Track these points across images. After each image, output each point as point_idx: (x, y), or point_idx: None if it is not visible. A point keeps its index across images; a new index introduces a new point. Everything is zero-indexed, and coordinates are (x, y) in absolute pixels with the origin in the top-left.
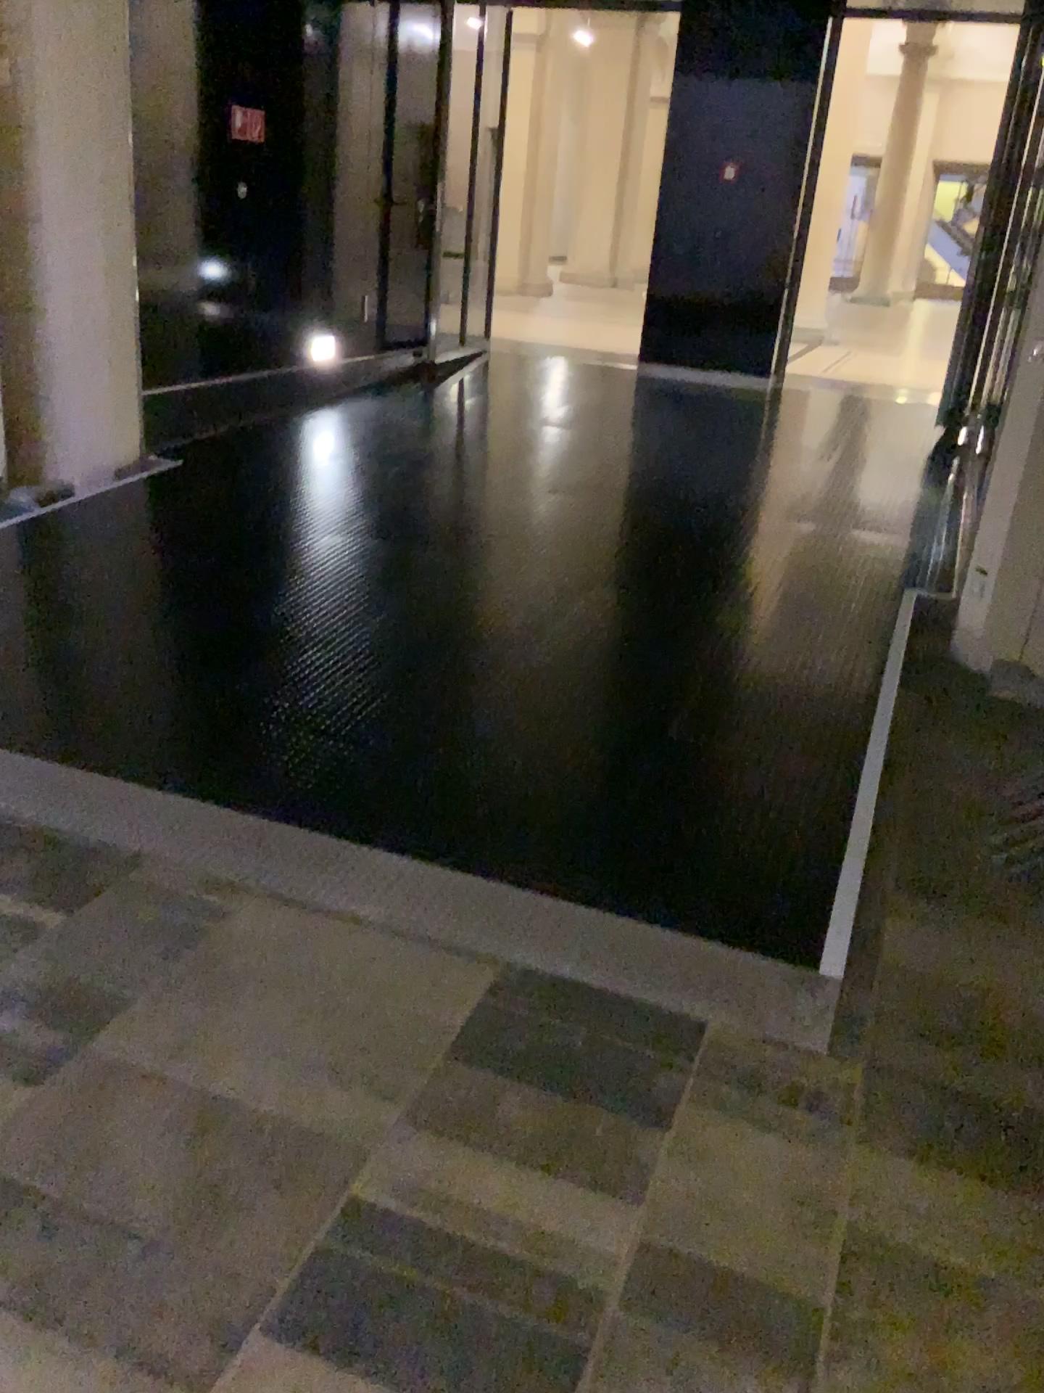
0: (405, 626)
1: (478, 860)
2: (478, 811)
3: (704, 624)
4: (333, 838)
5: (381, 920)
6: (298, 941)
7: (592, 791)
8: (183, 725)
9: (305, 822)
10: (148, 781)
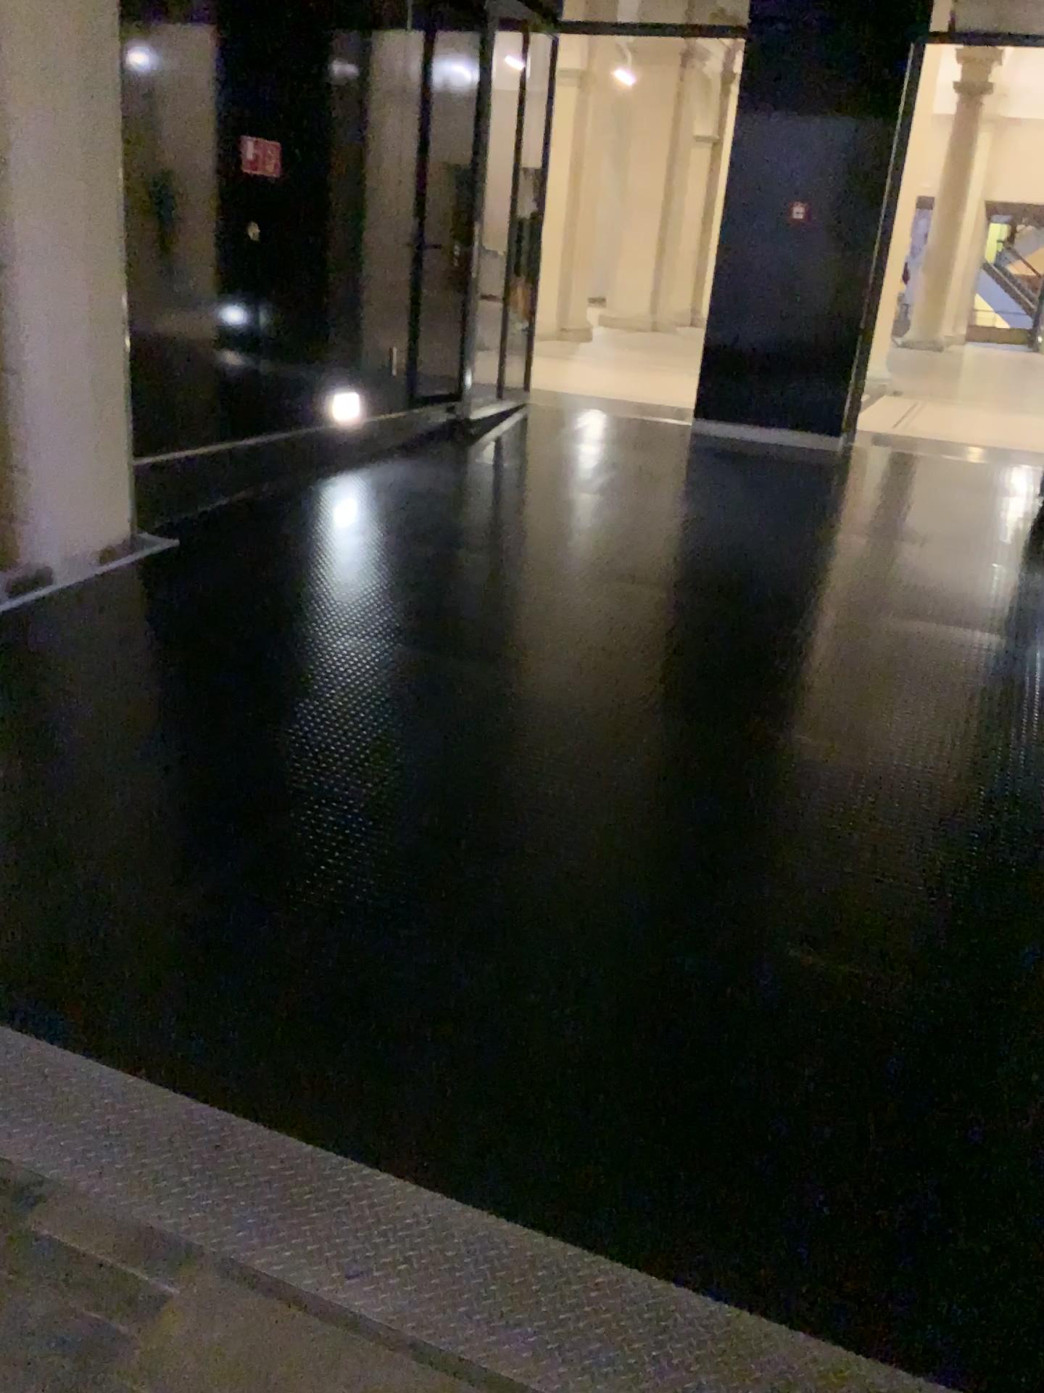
0: (431, 779)
1: (531, 1201)
2: (530, 1100)
3: (809, 770)
4: (321, 1155)
5: (384, 1332)
6: (254, 1386)
7: (688, 1060)
8: (128, 944)
9: (282, 1123)
10: (67, 1045)
